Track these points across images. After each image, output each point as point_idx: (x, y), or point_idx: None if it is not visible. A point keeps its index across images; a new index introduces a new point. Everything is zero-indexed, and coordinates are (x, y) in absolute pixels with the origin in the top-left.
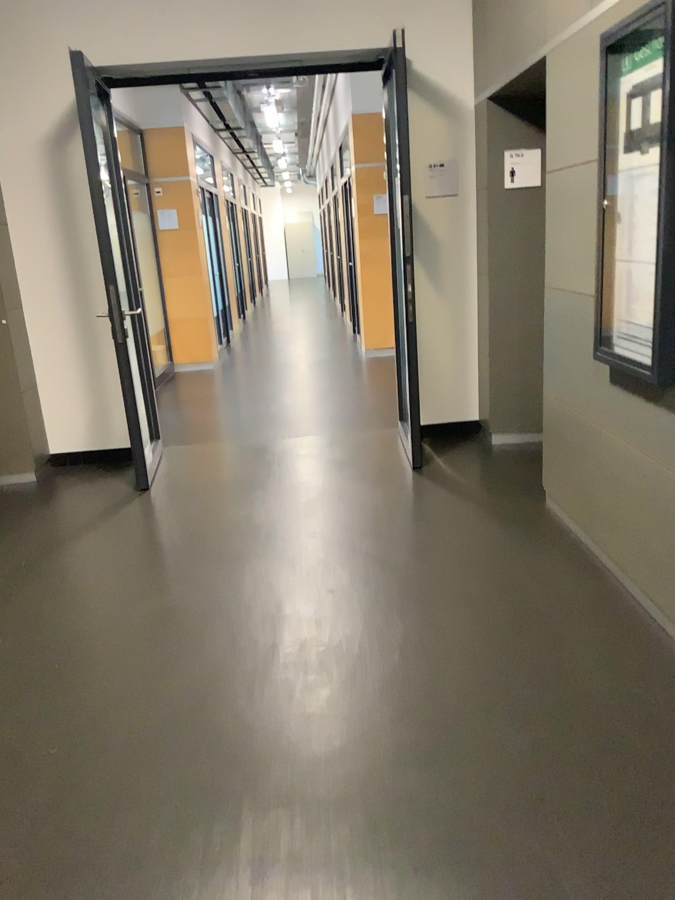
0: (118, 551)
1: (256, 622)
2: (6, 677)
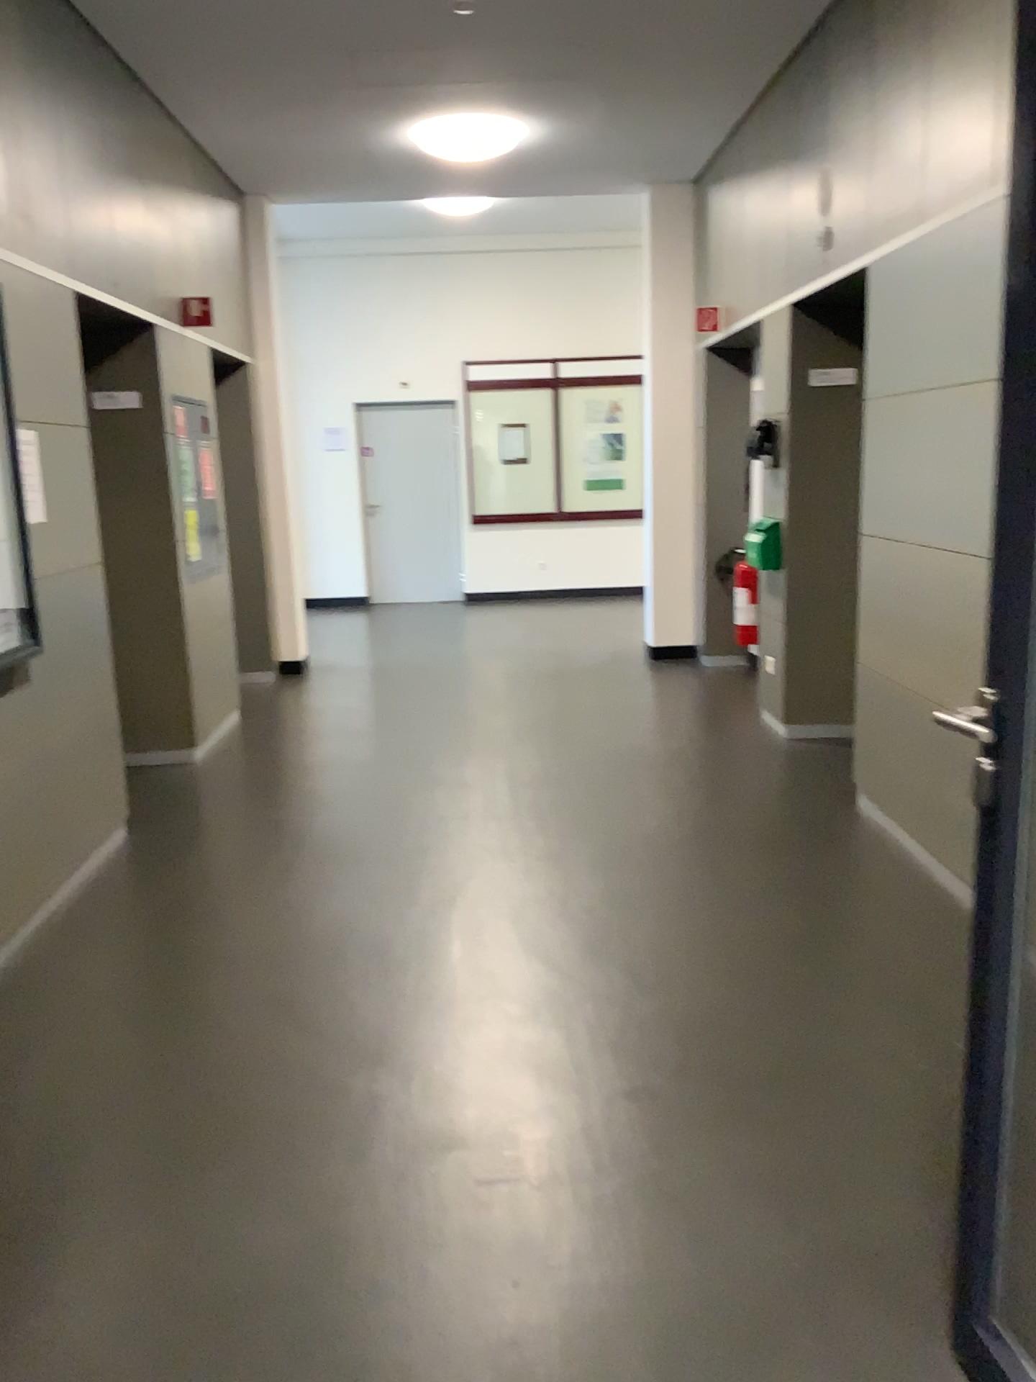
0: (780, 1053)
1: (485, 933)
2: (746, 893)
